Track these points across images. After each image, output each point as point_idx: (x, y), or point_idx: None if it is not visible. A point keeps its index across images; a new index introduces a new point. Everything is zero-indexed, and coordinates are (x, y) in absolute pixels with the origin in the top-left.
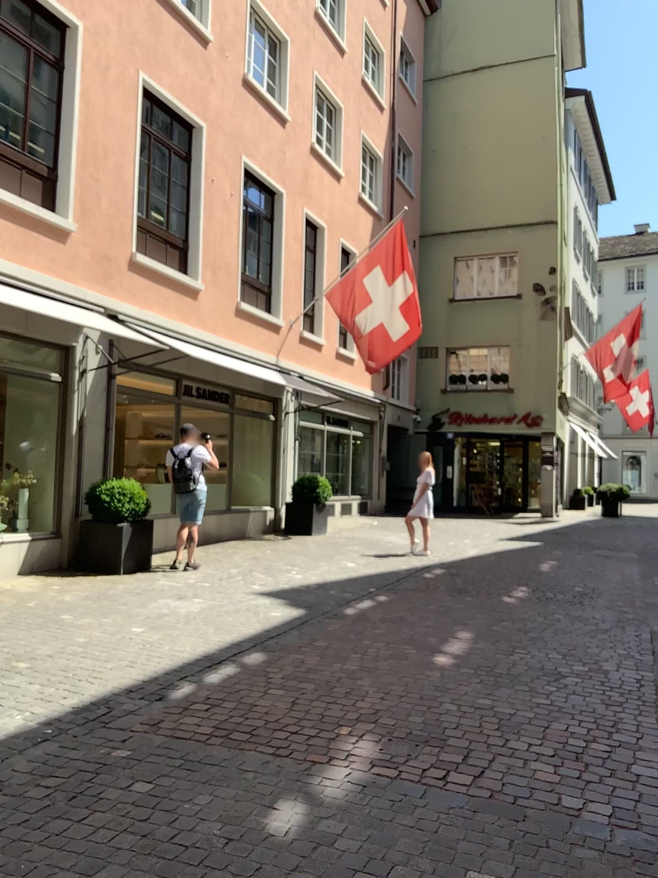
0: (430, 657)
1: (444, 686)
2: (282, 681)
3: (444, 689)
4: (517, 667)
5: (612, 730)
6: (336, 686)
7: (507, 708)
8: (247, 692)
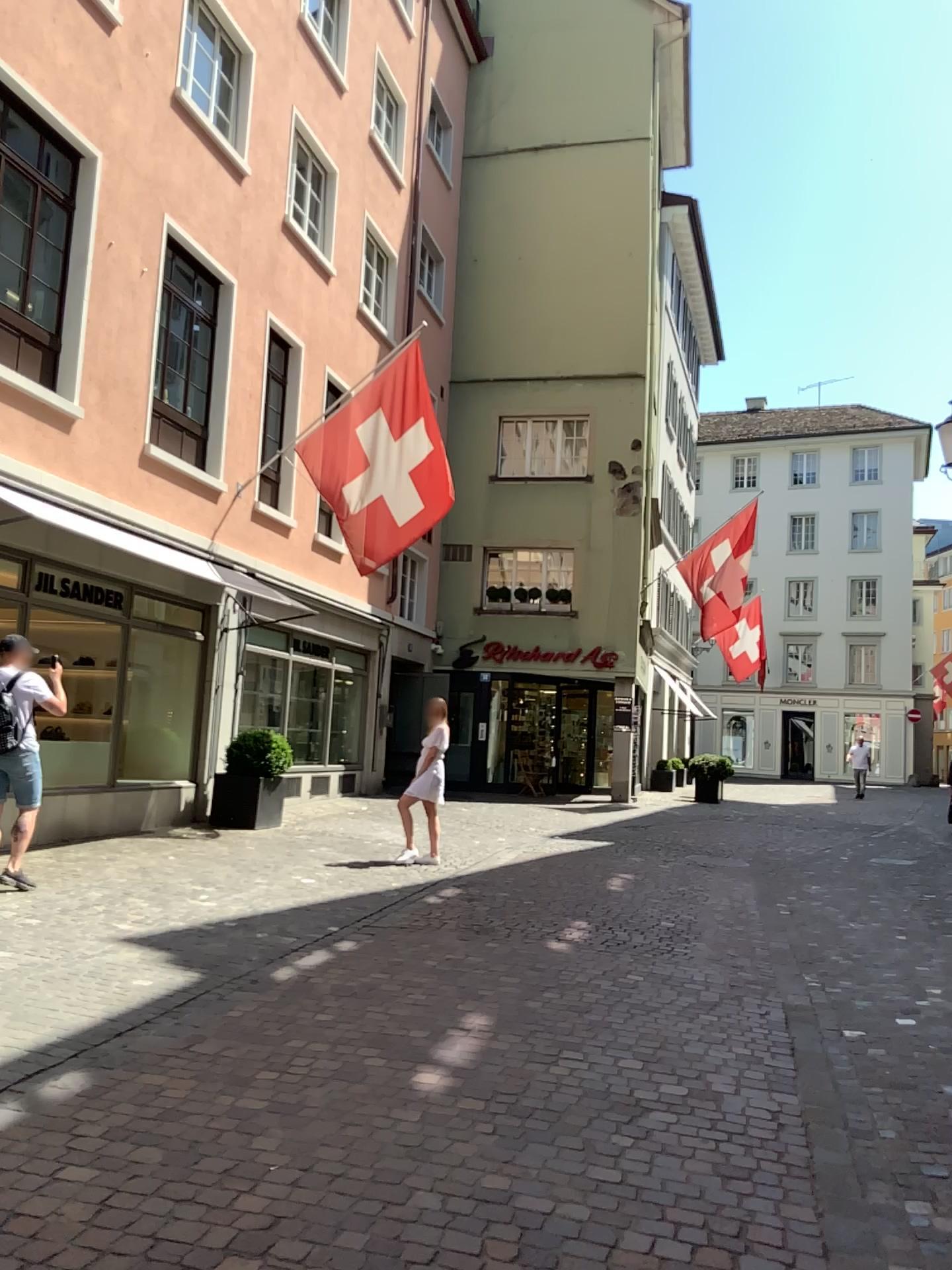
0: (404, 1079)
1: (421, 1153)
2: (95, 1147)
3: (419, 1161)
4: (564, 1100)
5: (740, 1251)
6: (204, 1161)
7: (539, 1205)
8: (8, 1181)
